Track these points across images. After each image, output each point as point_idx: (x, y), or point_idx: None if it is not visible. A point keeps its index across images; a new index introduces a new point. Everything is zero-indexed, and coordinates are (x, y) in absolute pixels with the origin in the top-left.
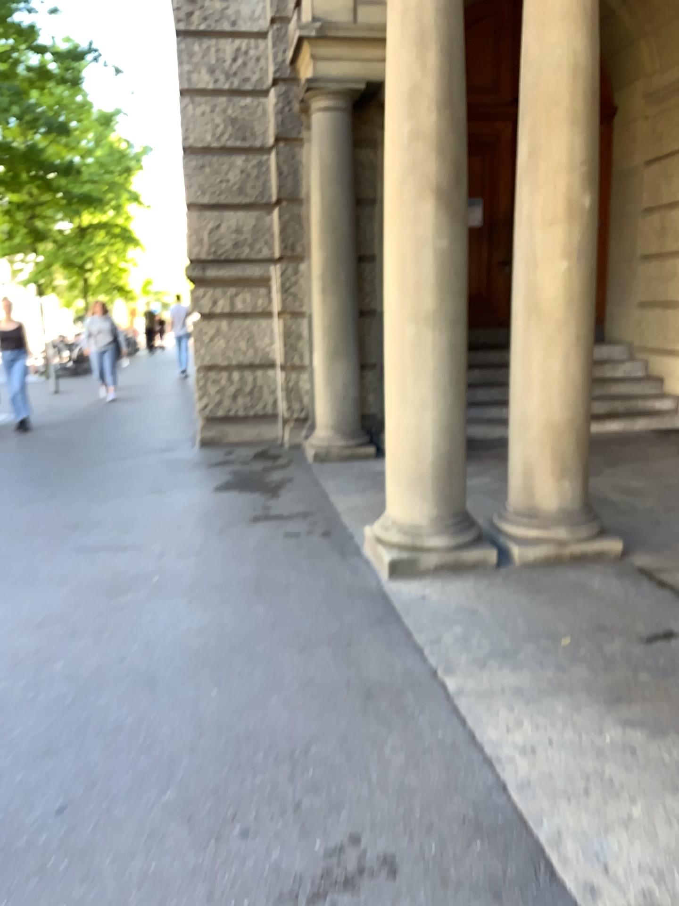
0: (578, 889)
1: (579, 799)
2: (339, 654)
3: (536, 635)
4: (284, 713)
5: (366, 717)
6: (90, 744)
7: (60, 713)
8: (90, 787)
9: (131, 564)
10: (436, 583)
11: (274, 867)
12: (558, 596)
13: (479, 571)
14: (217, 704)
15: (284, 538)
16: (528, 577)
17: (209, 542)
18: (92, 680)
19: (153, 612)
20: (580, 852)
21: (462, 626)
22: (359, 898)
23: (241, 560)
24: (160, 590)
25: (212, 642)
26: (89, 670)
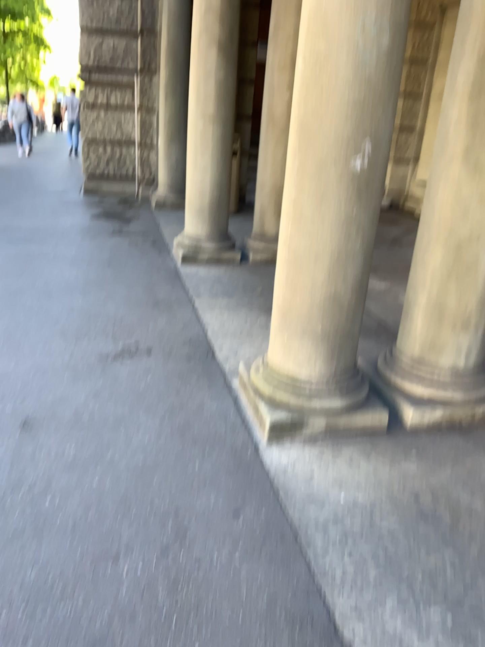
0: (221, 360)
1: (236, 338)
2: (146, 290)
3: (246, 289)
4: (113, 308)
5: (152, 311)
6: (18, 314)
7: (1, 303)
8: (18, 327)
9: (38, 249)
10: (204, 267)
11: (99, 351)
12: (265, 275)
13: (229, 263)
14: (81, 304)
15: (128, 243)
16: (253, 267)
17: (84, 242)
18: (17, 293)
19: (50, 269)
20: (228, 352)
21: (210, 283)
22: (133, 360)
23: (102, 251)
24: (55, 261)
25: (81, 283)
26: (16, 289)
